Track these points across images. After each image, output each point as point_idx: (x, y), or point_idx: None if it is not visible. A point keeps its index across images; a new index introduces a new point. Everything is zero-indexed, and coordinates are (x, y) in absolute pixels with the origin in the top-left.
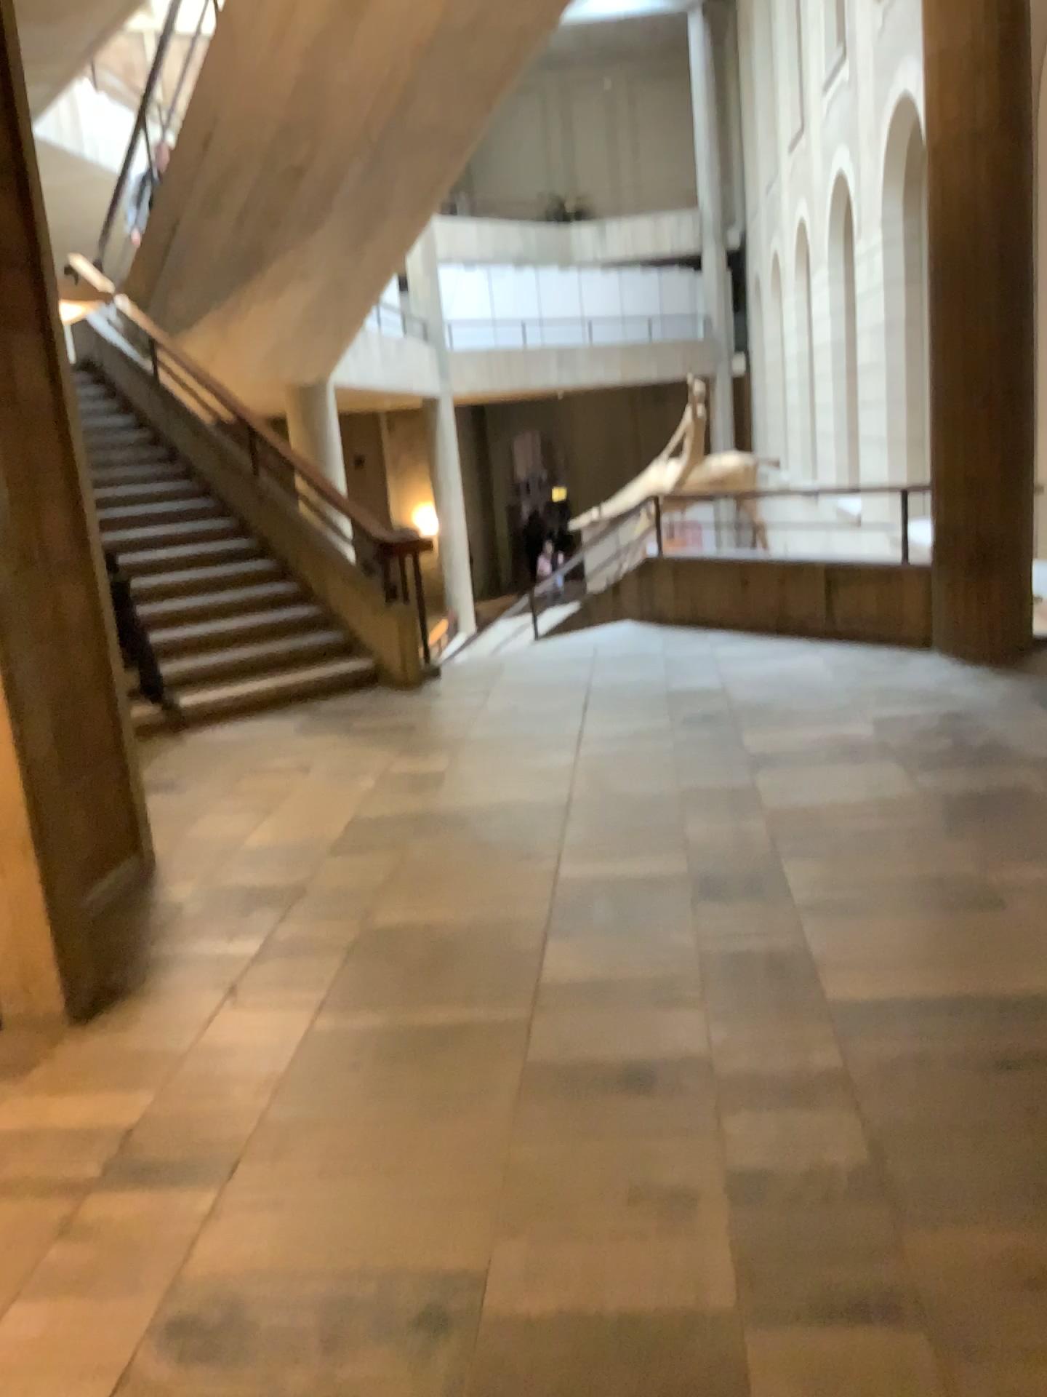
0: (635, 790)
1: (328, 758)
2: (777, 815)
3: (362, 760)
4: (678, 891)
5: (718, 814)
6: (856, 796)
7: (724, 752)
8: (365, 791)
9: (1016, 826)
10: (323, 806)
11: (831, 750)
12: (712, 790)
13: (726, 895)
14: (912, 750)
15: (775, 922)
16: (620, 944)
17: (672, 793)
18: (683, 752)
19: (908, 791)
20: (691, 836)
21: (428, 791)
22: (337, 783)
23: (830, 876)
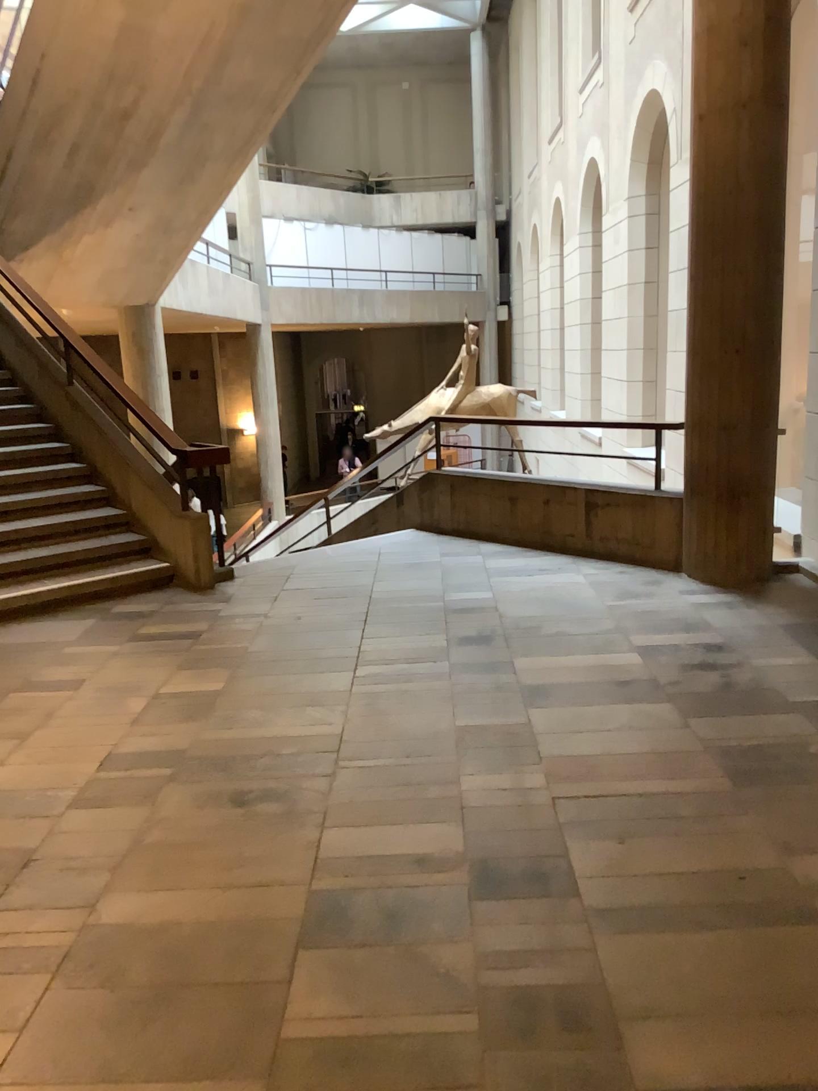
0: (408, 723)
1: (103, 673)
2: (552, 764)
3: (138, 676)
4: (450, 874)
5: (493, 760)
6: (632, 744)
7: (496, 678)
8: (132, 717)
9: (803, 792)
10: (85, 735)
11: (601, 681)
12: (485, 727)
13: (503, 884)
14: (679, 686)
15: (562, 930)
16: (382, 962)
17: (445, 730)
18: (456, 677)
19: (684, 739)
20: (464, 790)
21: (197, 718)
22: (105, 704)
23: (616, 856)
